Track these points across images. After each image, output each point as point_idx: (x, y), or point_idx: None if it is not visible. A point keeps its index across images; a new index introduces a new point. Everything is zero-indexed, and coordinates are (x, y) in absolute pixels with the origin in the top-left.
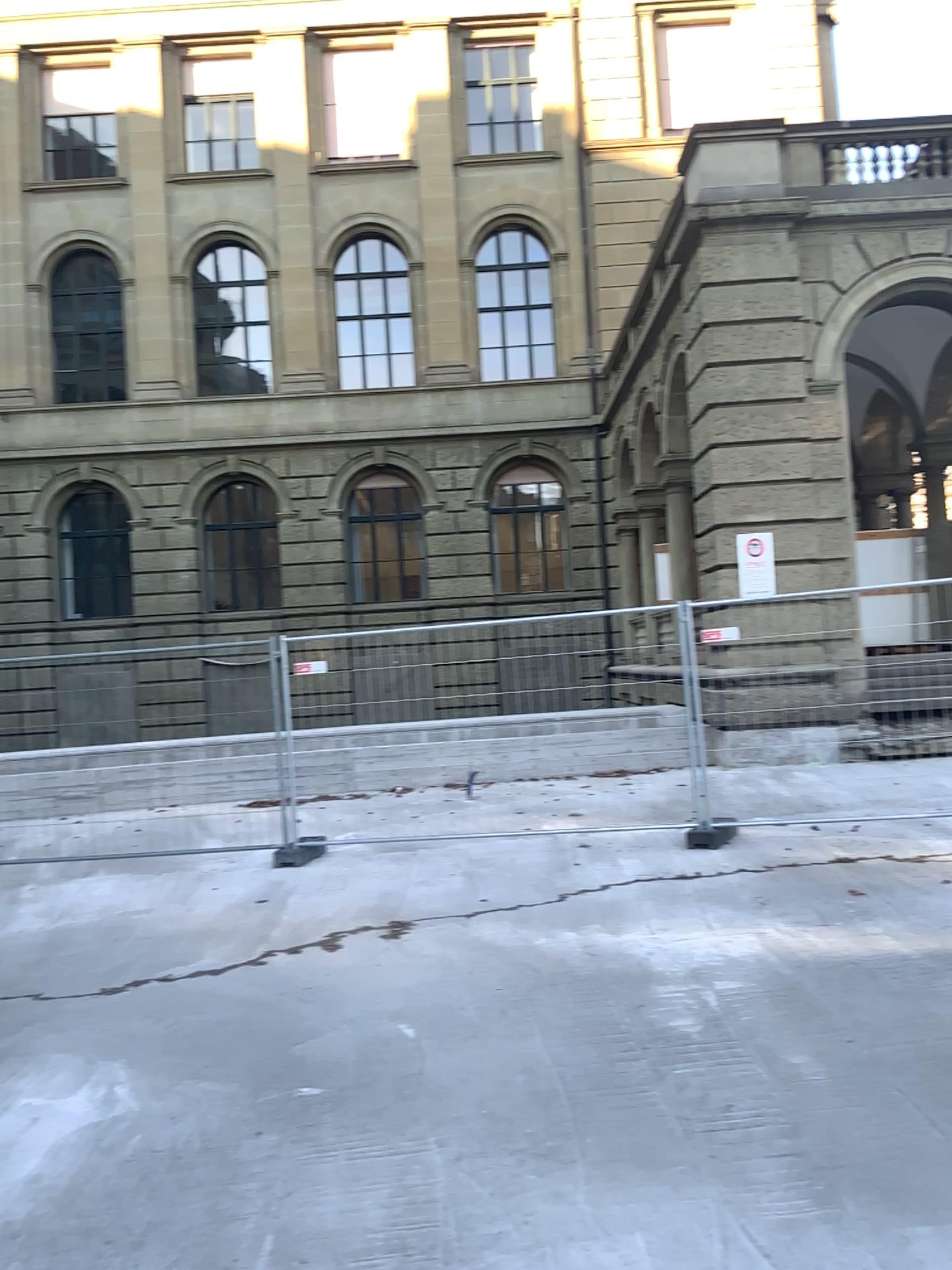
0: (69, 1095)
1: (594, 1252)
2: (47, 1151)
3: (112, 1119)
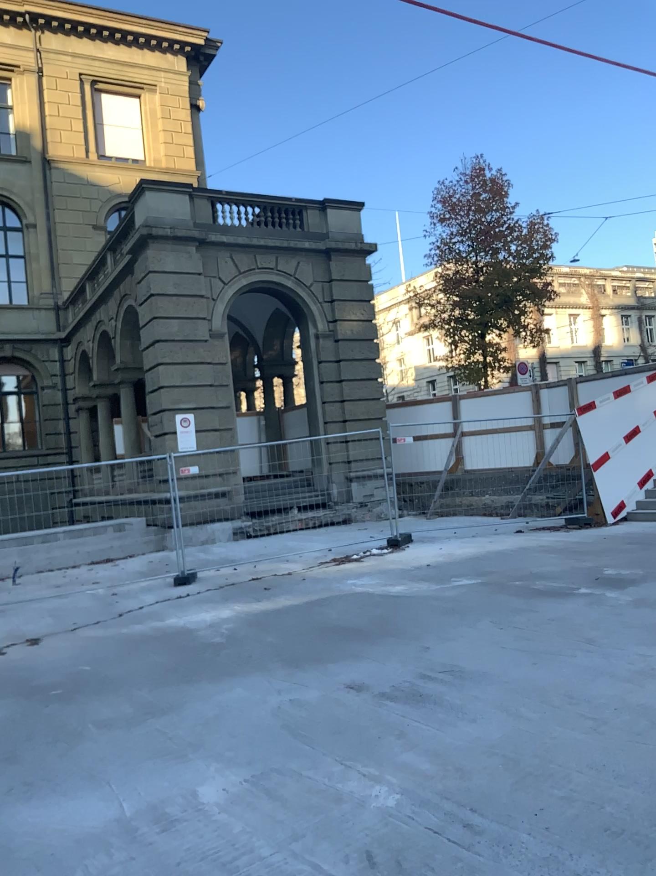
0: None
1: (220, 690)
2: None
3: None
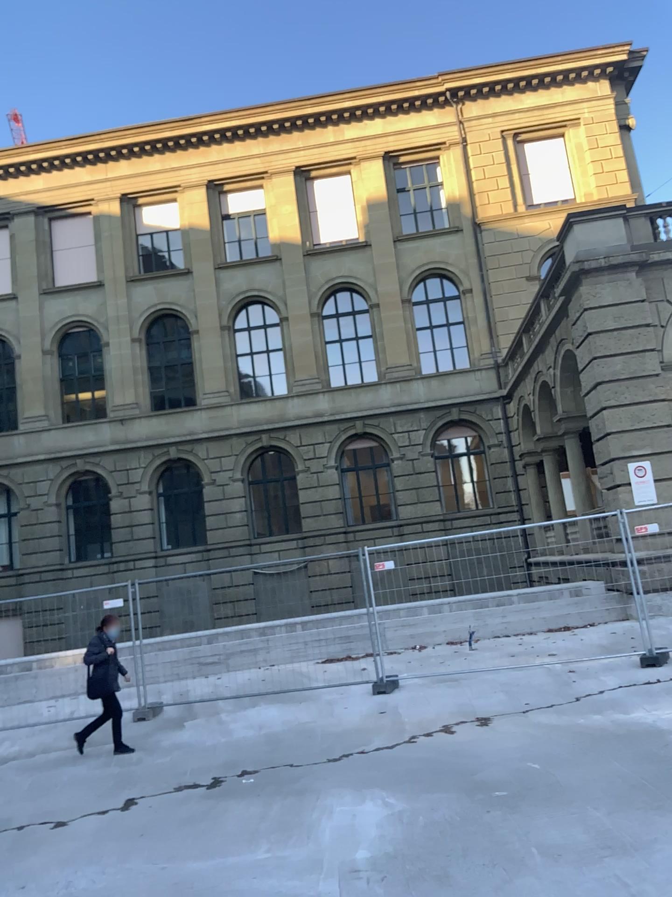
0: (365, 801)
1: None
2: (379, 821)
3: (400, 808)
